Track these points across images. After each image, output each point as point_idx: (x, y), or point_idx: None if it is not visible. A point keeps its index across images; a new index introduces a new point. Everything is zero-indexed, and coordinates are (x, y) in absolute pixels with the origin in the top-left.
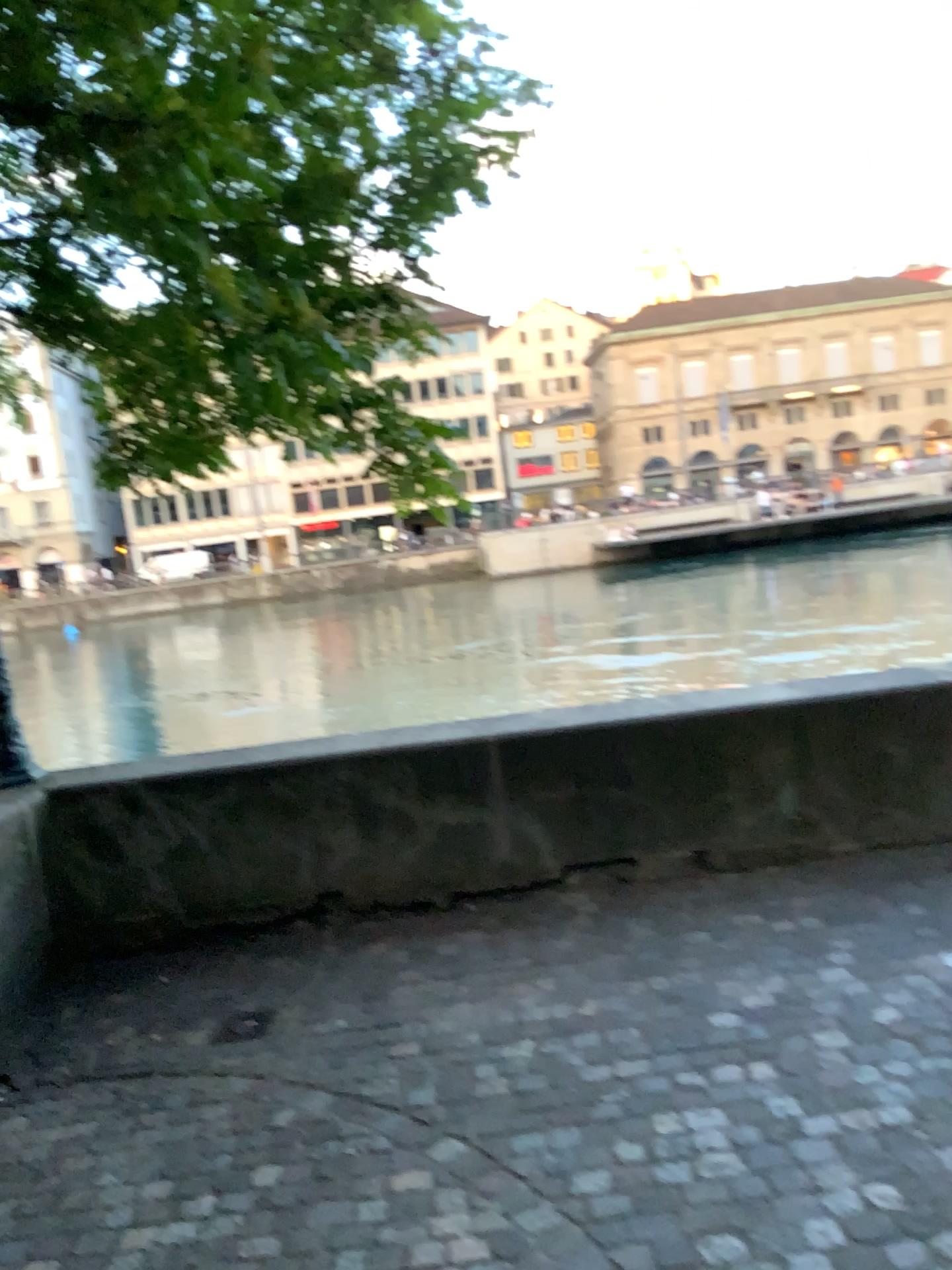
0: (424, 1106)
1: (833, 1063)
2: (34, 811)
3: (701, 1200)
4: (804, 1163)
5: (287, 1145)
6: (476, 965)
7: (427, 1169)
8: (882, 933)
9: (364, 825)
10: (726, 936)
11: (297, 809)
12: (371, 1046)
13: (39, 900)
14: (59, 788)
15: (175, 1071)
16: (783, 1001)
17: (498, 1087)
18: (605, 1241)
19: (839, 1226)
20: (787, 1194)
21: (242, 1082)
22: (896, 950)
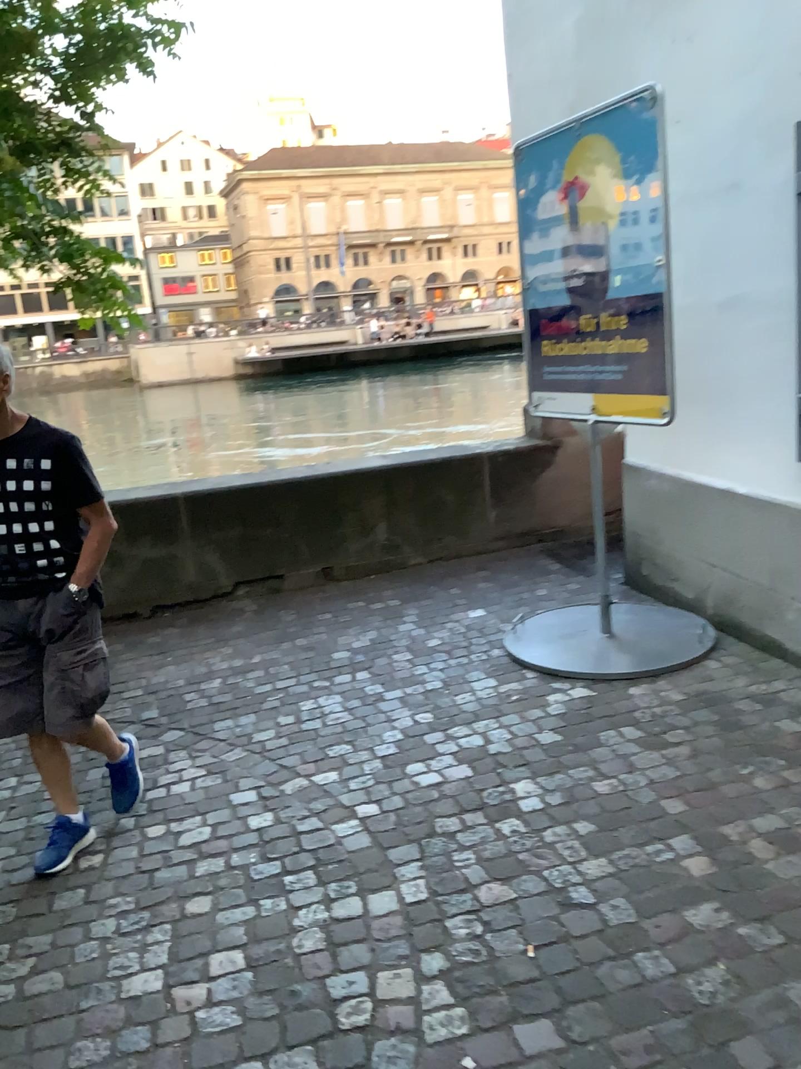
0: (153, 717)
1: (402, 668)
2: None
3: (327, 733)
4: (383, 711)
5: None
6: (174, 645)
7: (160, 744)
8: (435, 605)
9: None
10: (341, 615)
11: None
12: None
13: None
14: None
15: None
16: (375, 643)
17: (200, 702)
18: (273, 757)
19: (400, 733)
20: (374, 725)
21: None
22: (442, 612)
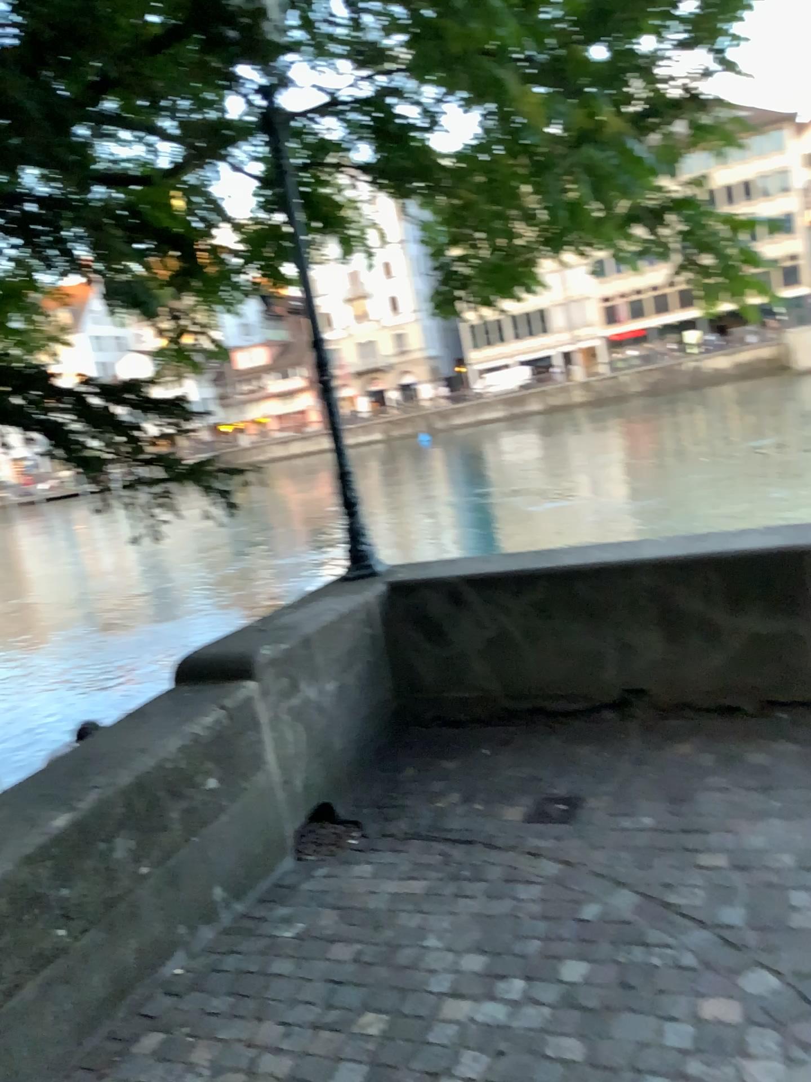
0: (735, 930)
1: None
2: (379, 602)
3: None
4: None
5: (595, 943)
6: (789, 777)
7: (739, 1002)
8: None
9: (671, 627)
10: None
11: (605, 610)
12: (679, 850)
13: (386, 677)
14: (399, 583)
15: (496, 845)
16: None
17: None
18: None
19: None
20: None
21: (555, 868)
22: None
